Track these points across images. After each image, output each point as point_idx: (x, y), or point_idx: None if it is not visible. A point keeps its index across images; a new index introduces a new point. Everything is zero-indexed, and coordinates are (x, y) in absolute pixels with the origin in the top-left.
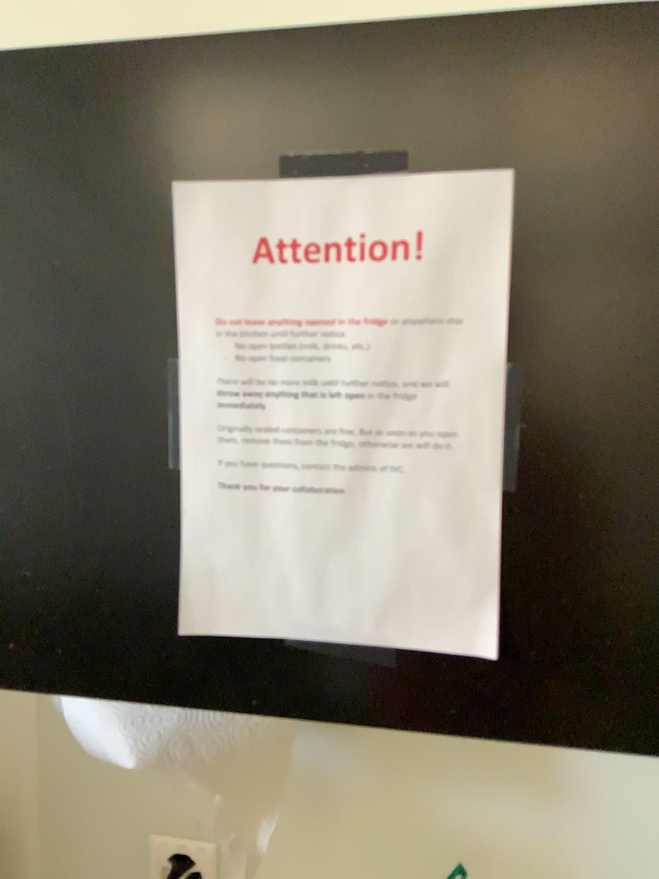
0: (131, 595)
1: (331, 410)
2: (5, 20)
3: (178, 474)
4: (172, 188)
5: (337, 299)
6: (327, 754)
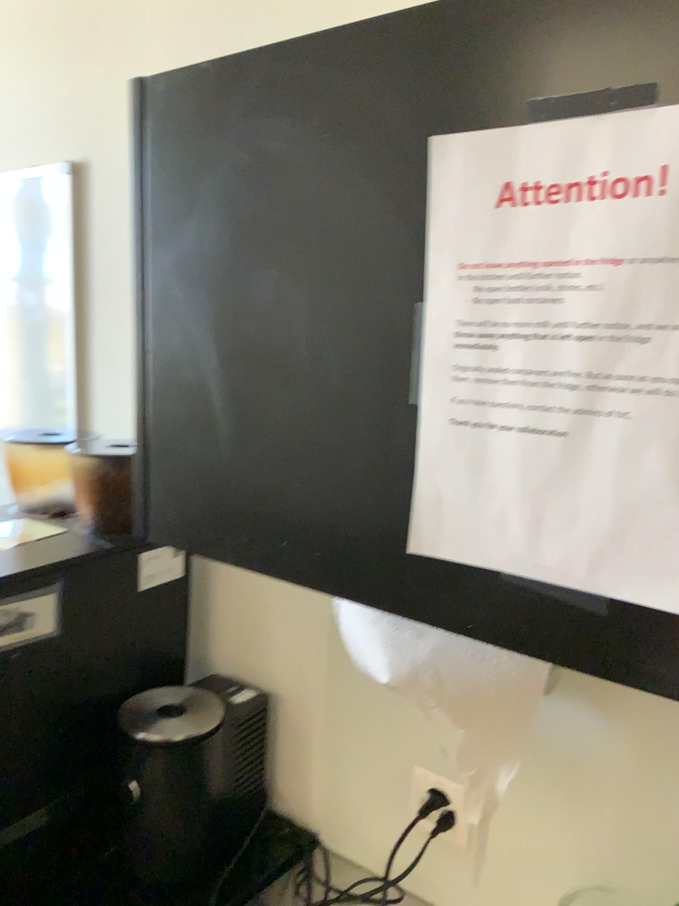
0: (373, 514)
1: (560, 353)
2: (342, 3)
3: (417, 408)
4: (428, 141)
5: (573, 240)
6: (590, 732)
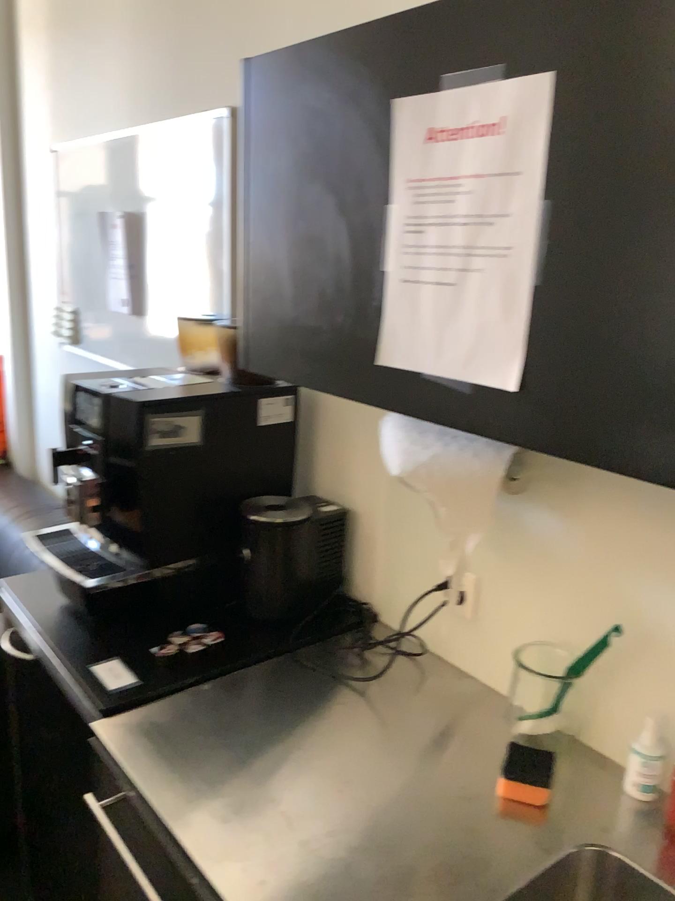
0: (363, 342)
1: (453, 233)
2: None
3: (385, 272)
4: (393, 102)
5: (461, 163)
6: (555, 533)
